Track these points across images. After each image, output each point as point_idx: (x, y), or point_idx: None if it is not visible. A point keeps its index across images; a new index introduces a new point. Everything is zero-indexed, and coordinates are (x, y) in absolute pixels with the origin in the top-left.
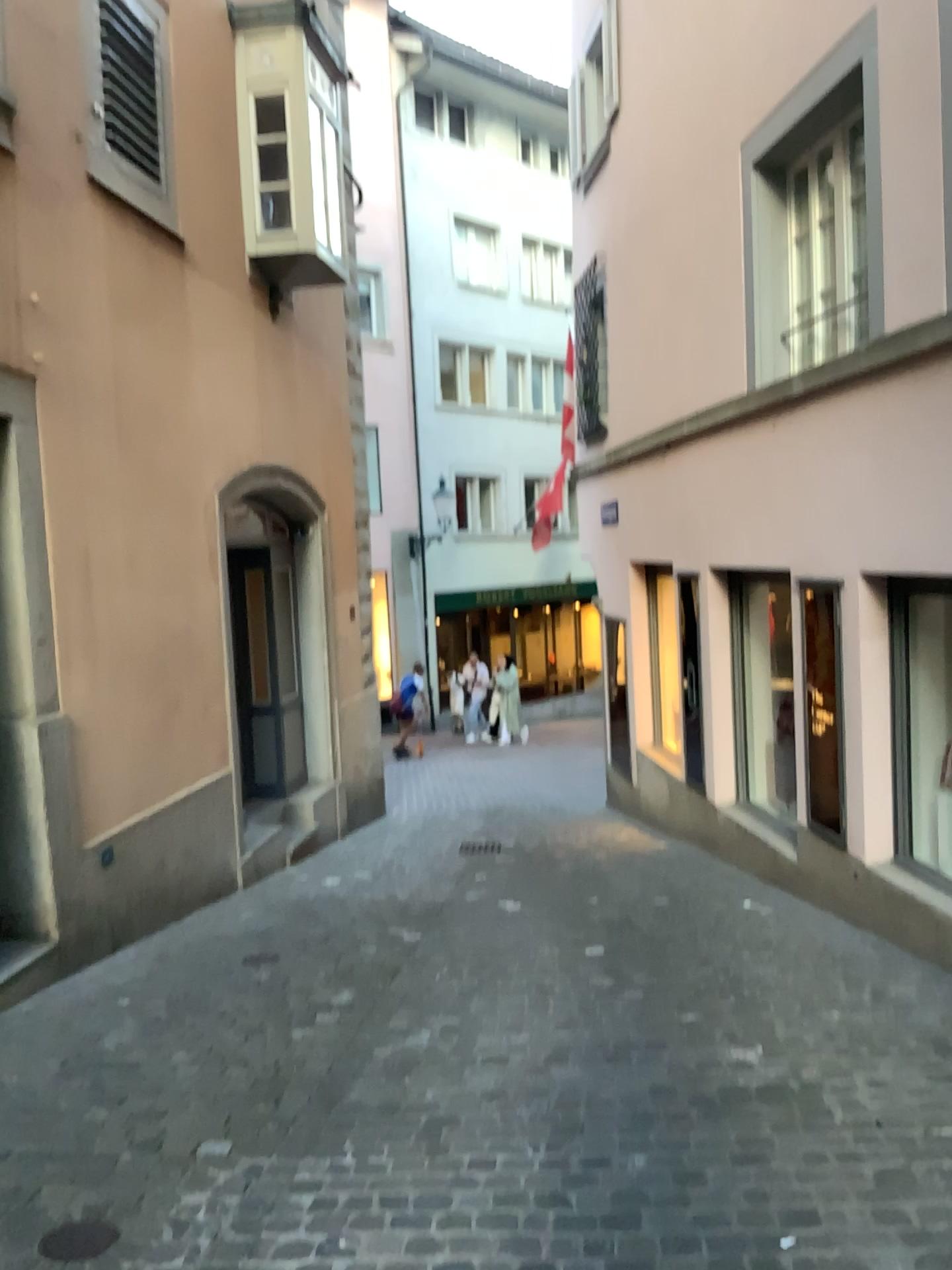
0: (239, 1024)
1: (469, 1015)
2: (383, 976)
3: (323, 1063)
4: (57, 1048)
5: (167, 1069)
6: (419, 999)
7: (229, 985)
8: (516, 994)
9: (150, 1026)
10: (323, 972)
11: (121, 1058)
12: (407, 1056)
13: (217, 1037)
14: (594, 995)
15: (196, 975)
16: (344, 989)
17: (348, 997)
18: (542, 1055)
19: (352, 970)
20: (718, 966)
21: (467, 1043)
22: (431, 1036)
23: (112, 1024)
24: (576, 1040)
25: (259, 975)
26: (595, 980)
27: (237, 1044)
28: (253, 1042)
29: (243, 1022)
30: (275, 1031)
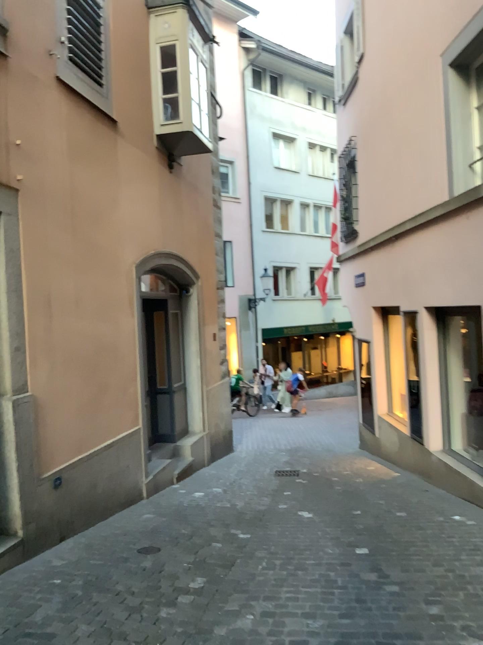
0: (126, 604)
1: (280, 603)
2: (224, 568)
3: (178, 643)
4: (3, 620)
5: (71, 643)
6: (247, 588)
7: (125, 570)
8: (312, 587)
9: (68, 602)
10: (186, 563)
11: (42, 631)
12: (237, 638)
13: (110, 615)
14: (365, 590)
15: (106, 561)
16: (198, 577)
17: (200, 584)
18: (333, 644)
19: (204, 561)
20: (449, 569)
21: (279, 630)
22: (254, 621)
23: (44, 600)
24: (357, 631)
25: (145, 563)
26: (366, 577)
27: (122, 621)
28: (132, 621)
29: (129, 602)
30: (149, 611)
